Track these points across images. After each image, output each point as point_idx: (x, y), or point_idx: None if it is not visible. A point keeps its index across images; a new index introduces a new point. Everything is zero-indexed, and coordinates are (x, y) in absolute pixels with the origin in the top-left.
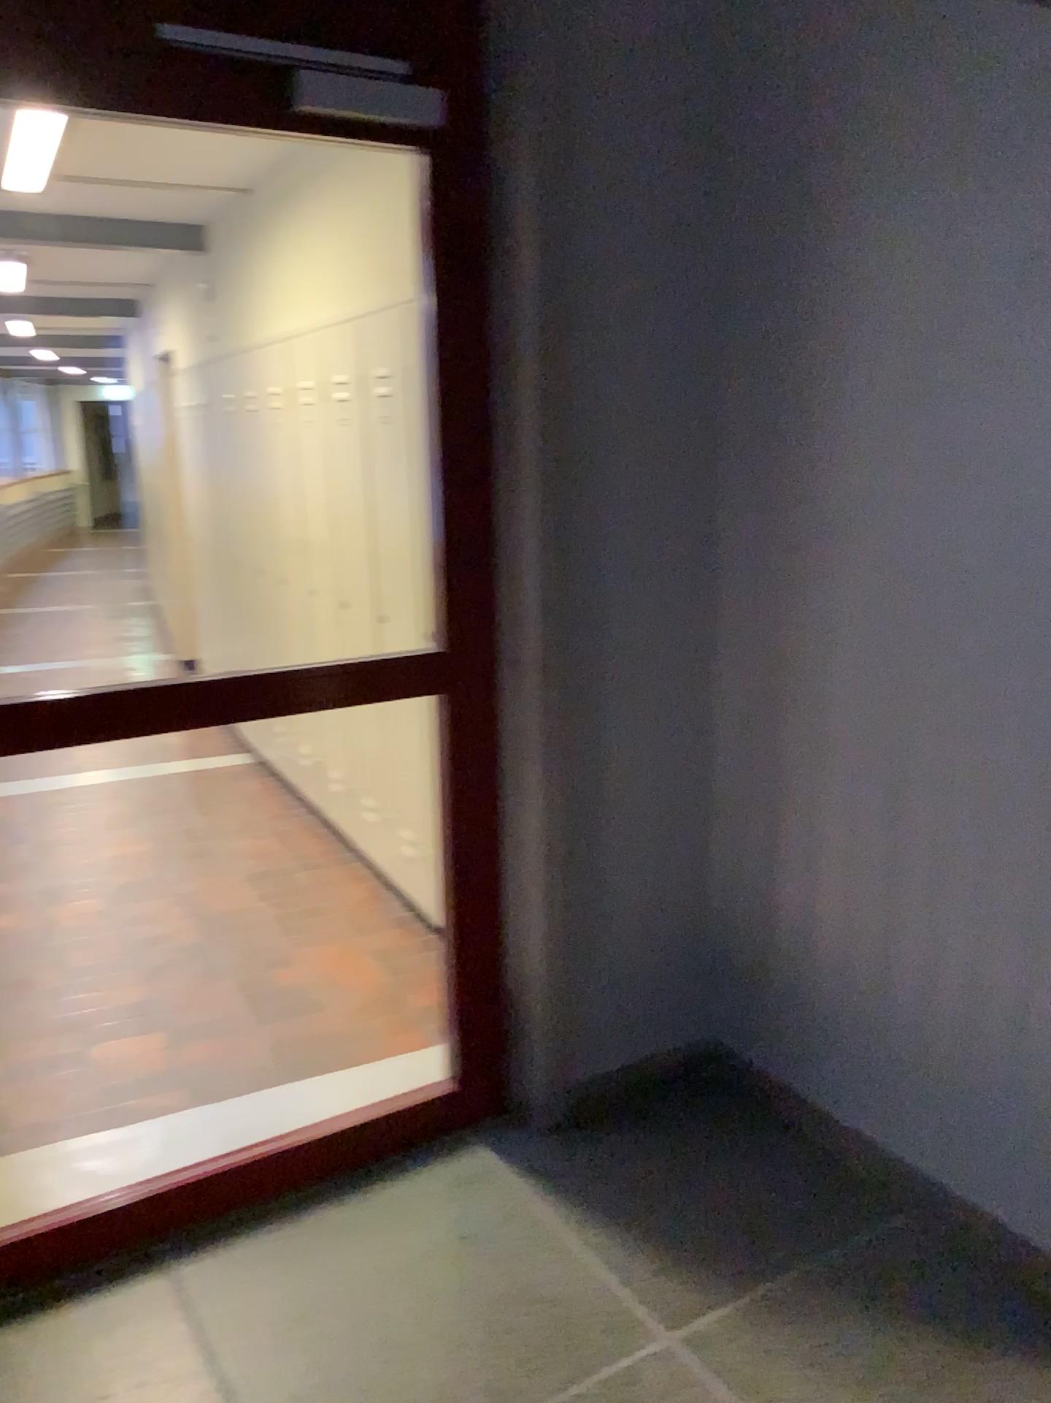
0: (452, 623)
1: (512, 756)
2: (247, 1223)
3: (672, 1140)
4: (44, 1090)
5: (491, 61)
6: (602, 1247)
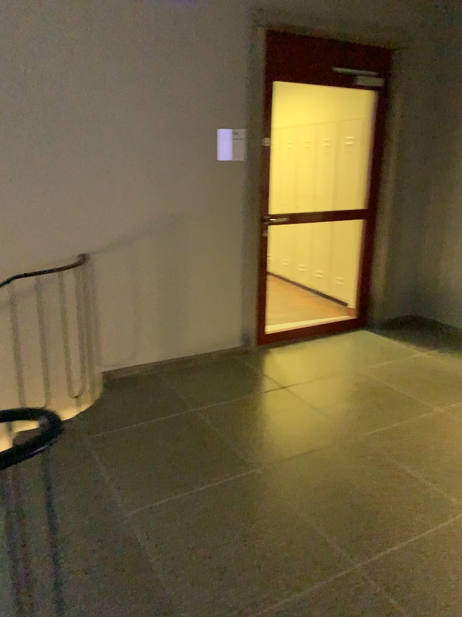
0: (367, 202)
1: (378, 234)
2: (316, 336)
3: (408, 330)
4: None
5: (391, 72)
6: (398, 342)
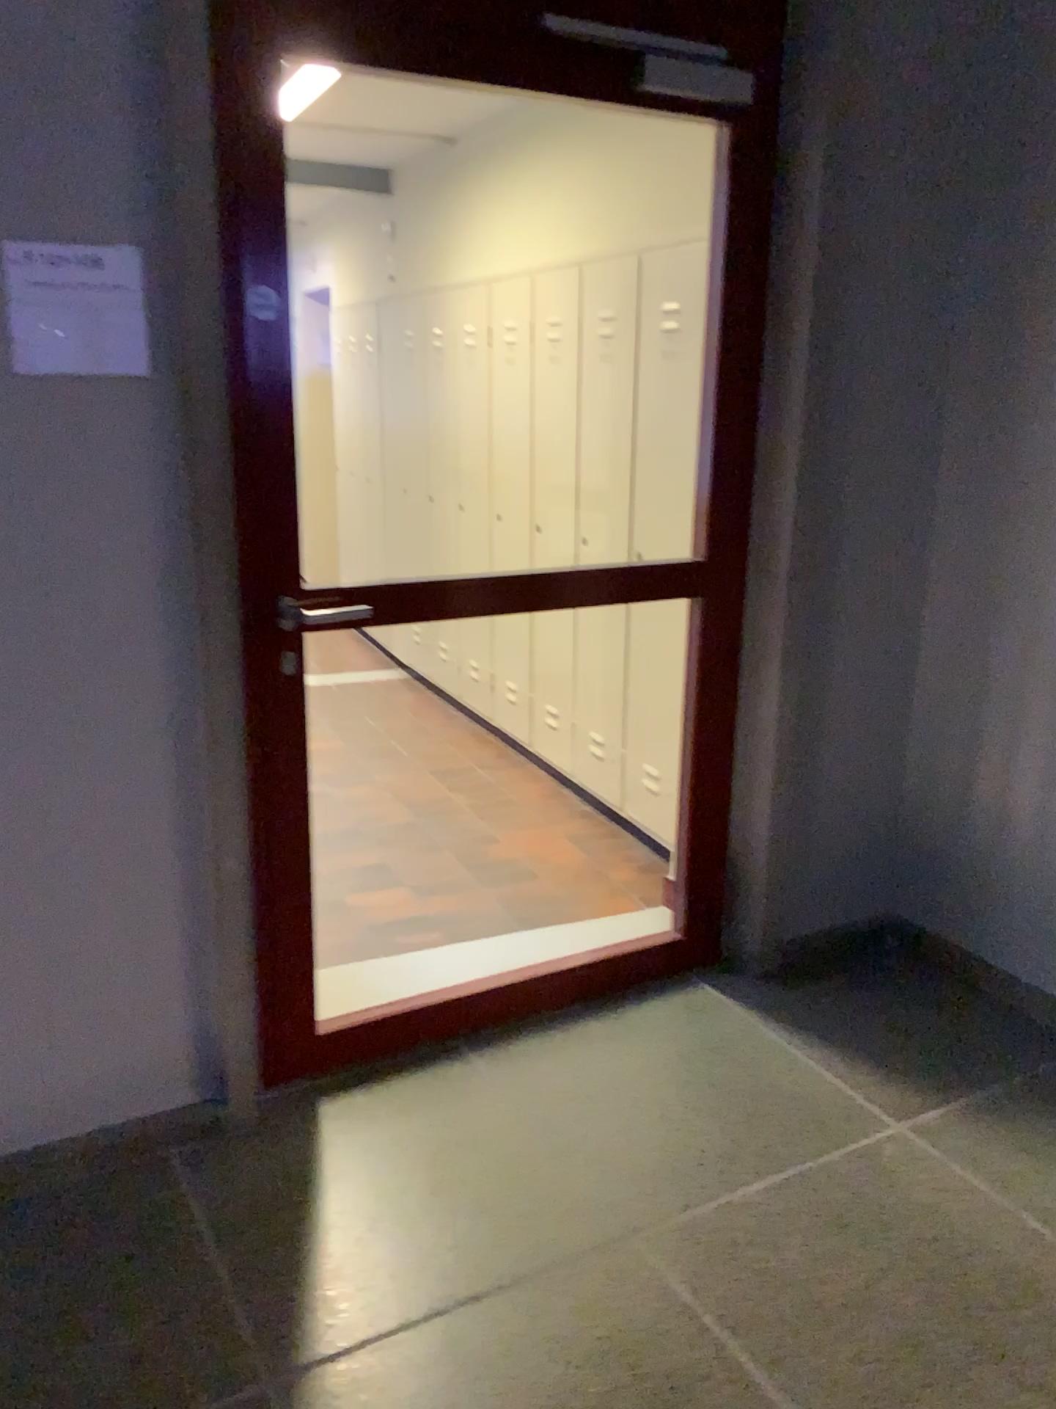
0: (712, 535)
1: (755, 652)
2: (523, 1028)
3: (868, 989)
4: (316, 926)
5: (790, 46)
6: (824, 1061)
